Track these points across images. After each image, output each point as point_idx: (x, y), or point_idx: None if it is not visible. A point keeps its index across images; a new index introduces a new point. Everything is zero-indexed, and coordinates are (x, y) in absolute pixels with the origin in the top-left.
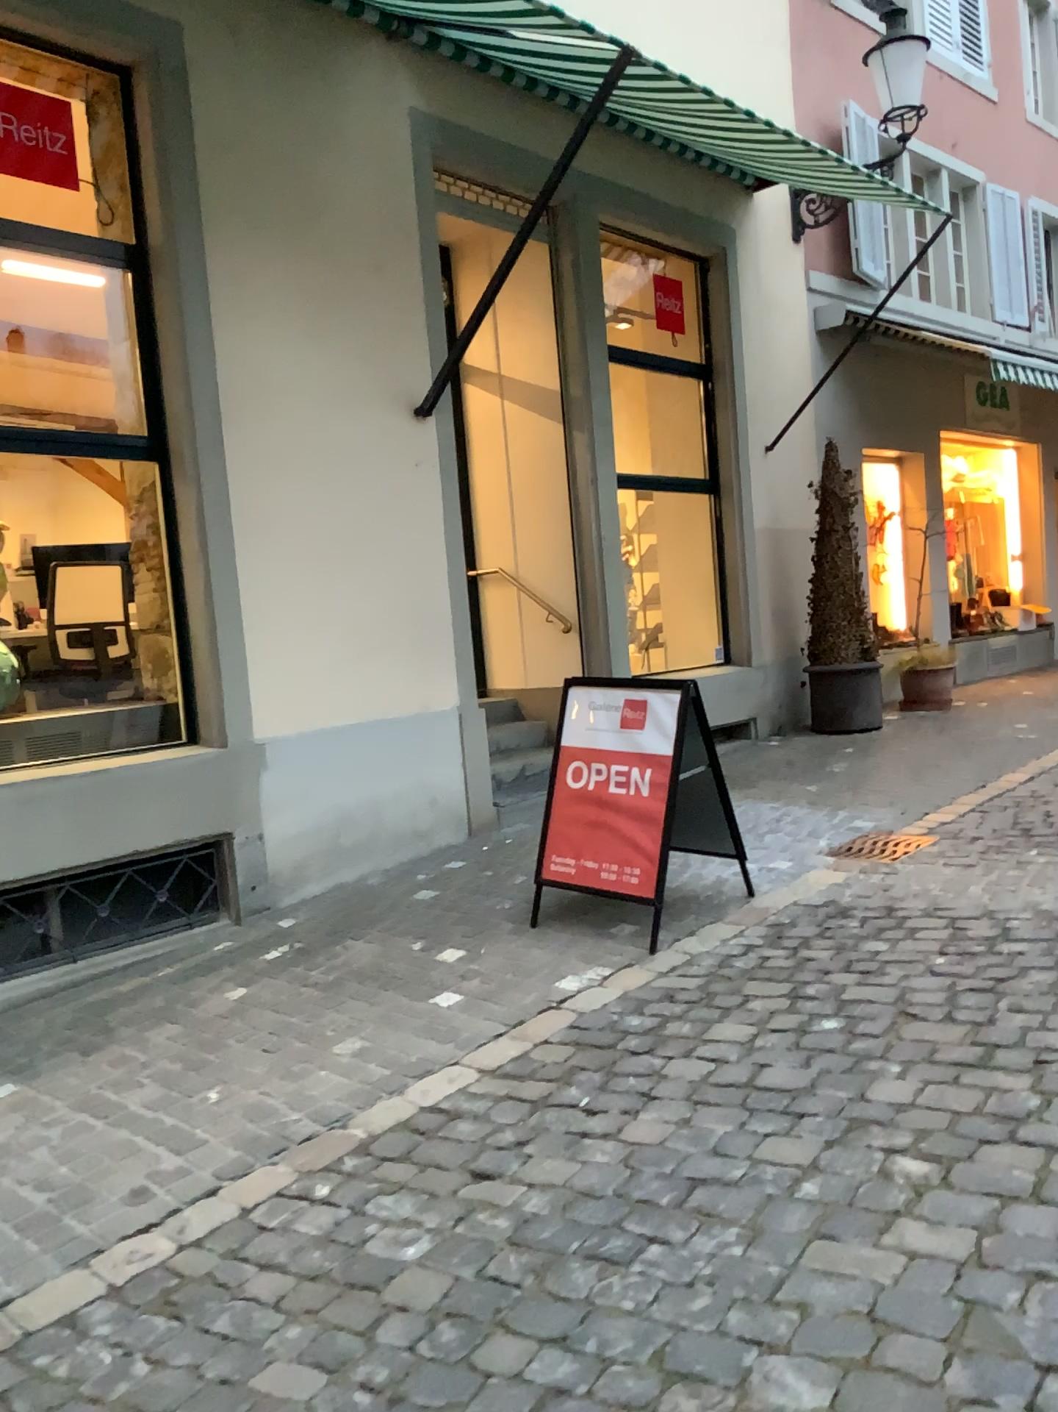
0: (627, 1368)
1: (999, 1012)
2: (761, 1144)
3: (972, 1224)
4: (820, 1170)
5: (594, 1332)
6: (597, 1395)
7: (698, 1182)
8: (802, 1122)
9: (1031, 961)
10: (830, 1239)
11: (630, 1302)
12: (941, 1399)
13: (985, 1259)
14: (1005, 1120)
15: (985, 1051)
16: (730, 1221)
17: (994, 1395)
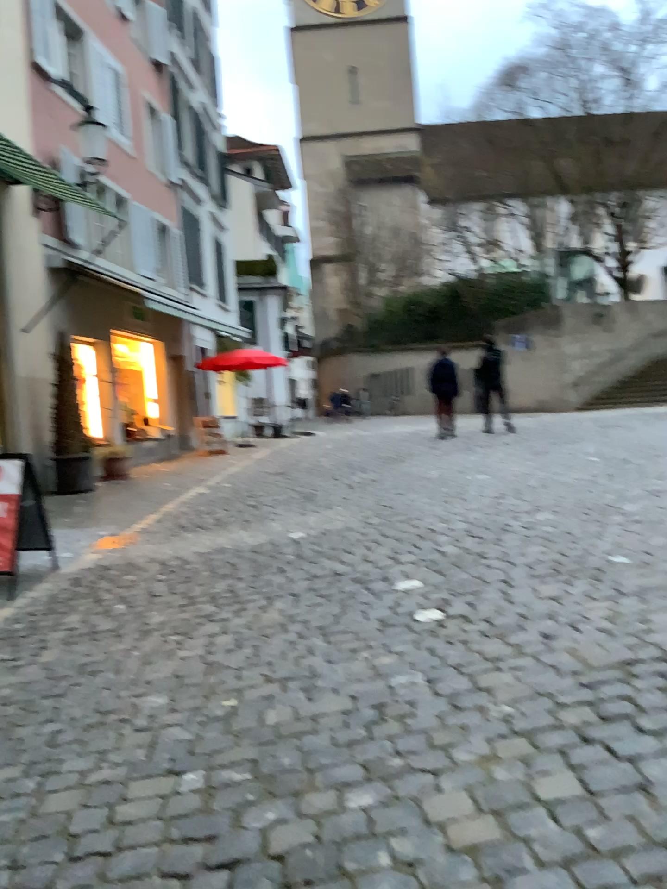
0: (86, 713)
1: (193, 586)
2: (109, 645)
3: (204, 643)
4: (139, 645)
5: (64, 711)
6: (78, 723)
7: (86, 663)
8: (124, 635)
9: (201, 568)
10: (151, 662)
11: (76, 699)
12: (209, 682)
13: (211, 649)
14: (206, 614)
15: (191, 598)
16: (107, 668)
17: (225, 677)
